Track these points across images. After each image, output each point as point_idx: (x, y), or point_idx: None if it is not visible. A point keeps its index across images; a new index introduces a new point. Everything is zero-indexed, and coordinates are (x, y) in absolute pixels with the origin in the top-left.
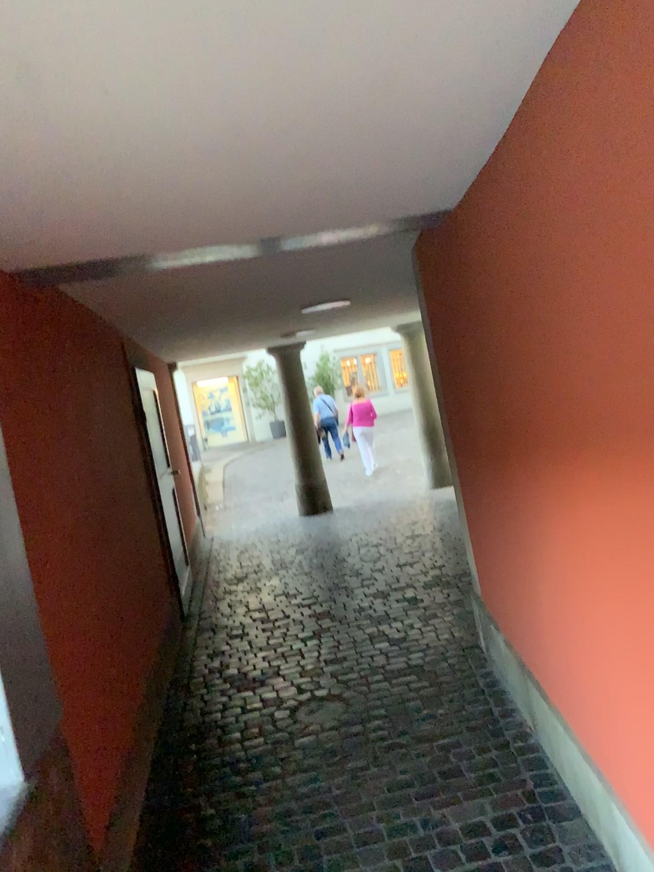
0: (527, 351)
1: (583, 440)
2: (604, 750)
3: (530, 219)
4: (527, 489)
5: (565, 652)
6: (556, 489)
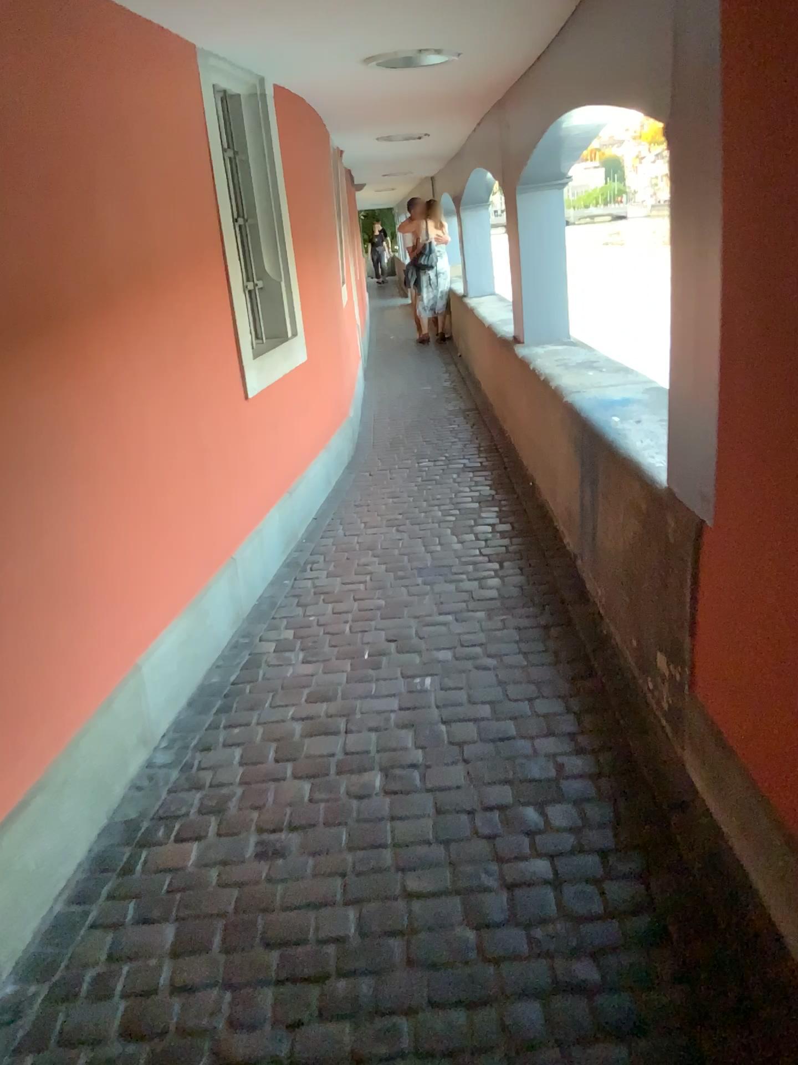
0: (21, 206)
1: (113, 291)
2: (134, 610)
3: (51, 74)
4: (2, 414)
5: (87, 580)
6: (80, 362)
